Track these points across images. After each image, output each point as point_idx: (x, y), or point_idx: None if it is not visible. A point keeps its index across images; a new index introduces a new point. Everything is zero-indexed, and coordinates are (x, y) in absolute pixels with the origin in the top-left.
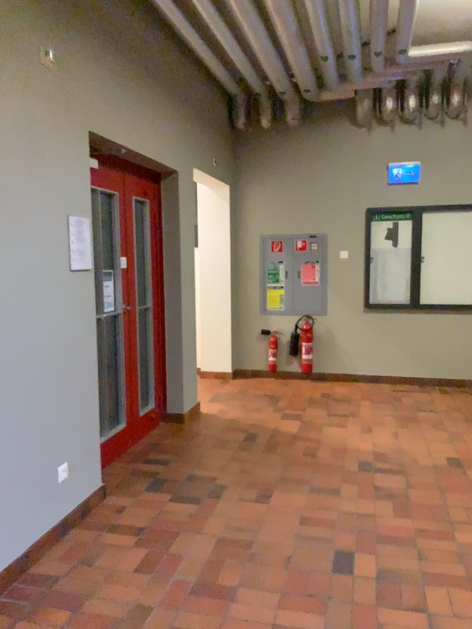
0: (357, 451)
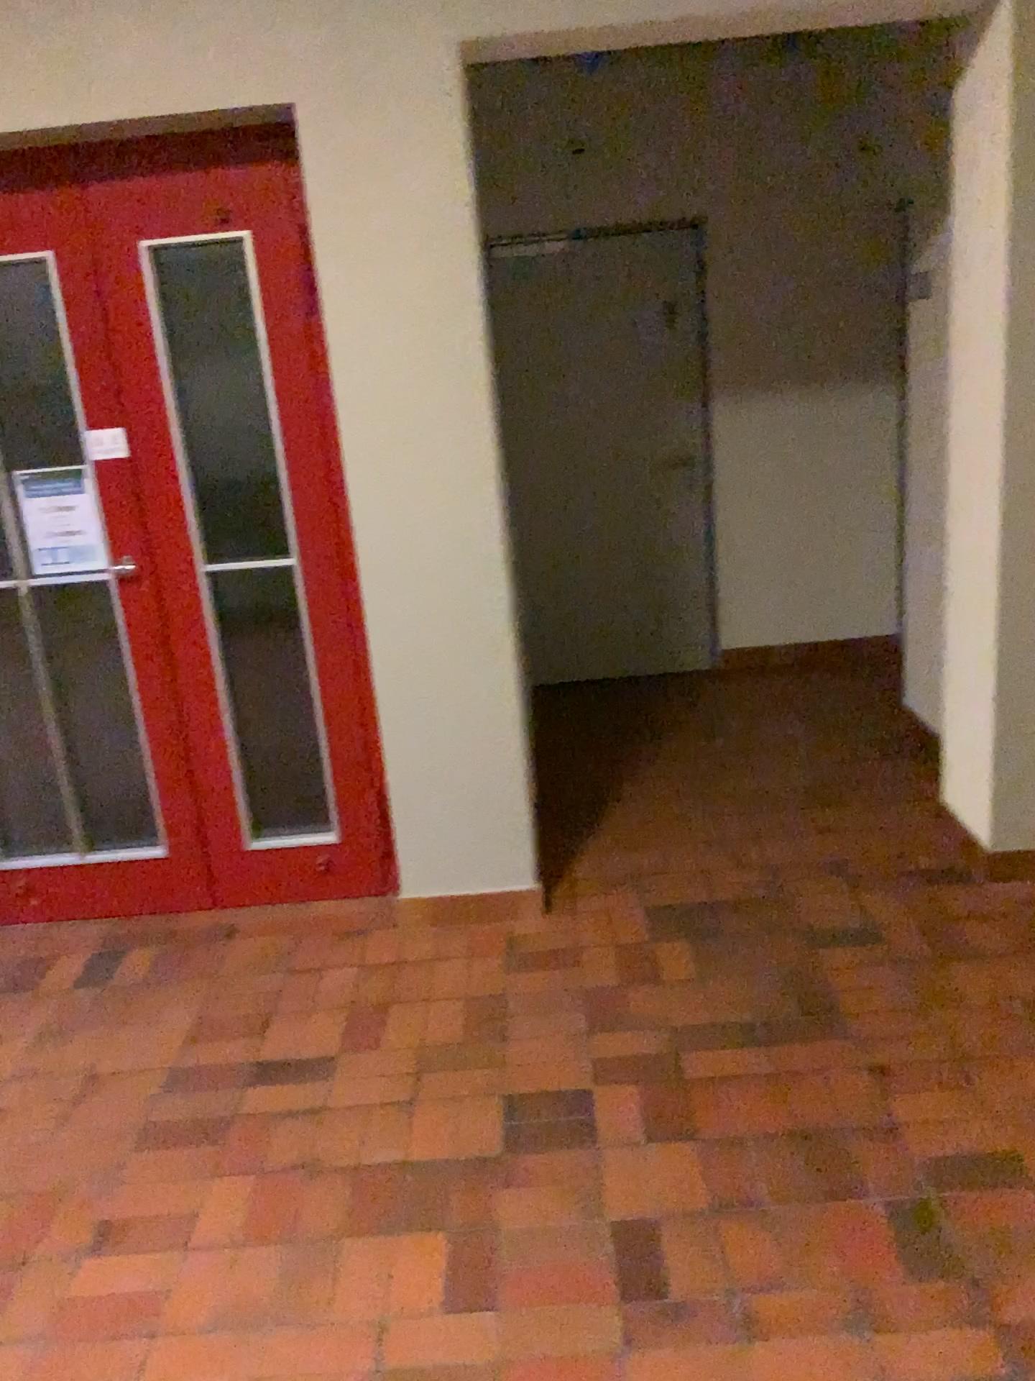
0: (78, 1372)
